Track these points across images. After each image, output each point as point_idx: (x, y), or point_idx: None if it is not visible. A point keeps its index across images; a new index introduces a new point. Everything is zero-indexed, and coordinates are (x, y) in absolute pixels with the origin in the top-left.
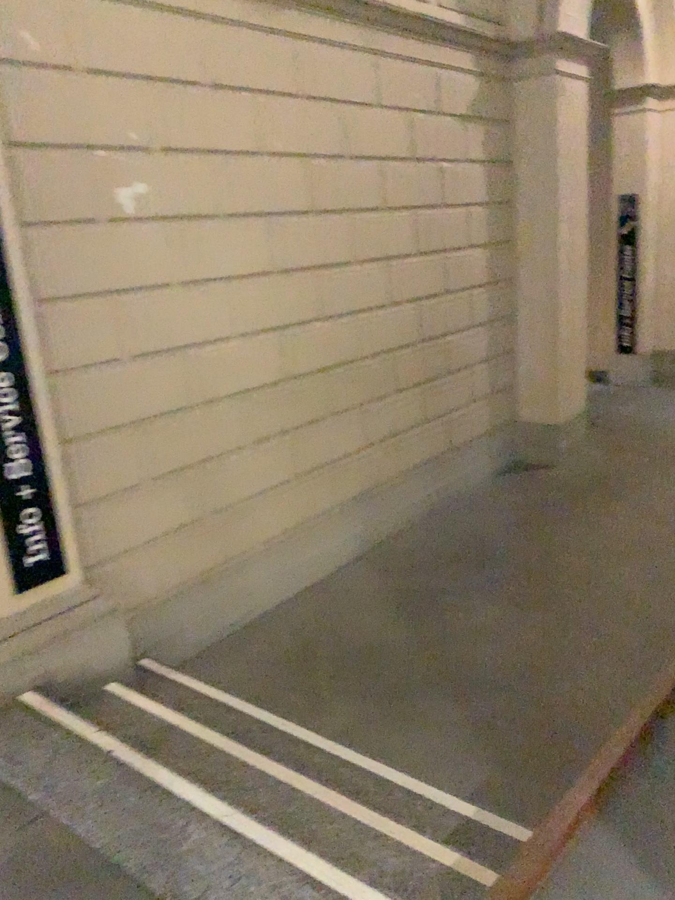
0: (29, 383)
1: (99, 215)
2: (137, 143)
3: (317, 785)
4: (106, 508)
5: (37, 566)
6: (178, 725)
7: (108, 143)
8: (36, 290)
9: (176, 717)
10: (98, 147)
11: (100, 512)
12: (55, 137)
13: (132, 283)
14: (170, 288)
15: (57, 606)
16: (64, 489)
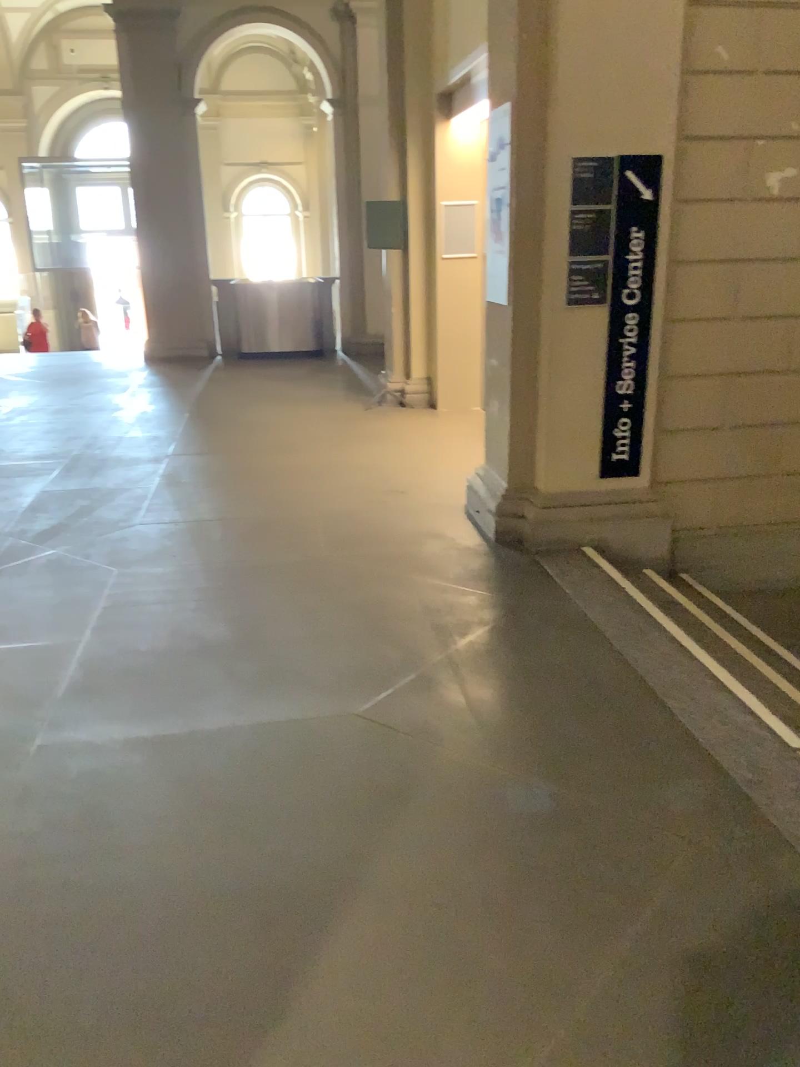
0: (648, 322)
1: (743, 193)
2: (795, 129)
3: (765, 664)
4: (684, 438)
5: (618, 462)
6: (682, 600)
7: (768, 130)
8: (674, 252)
9: (683, 597)
10: (758, 134)
11: (678, 440)
12: (721, 128)
13: (758, 252)
14: (794, 261)
15: (624, 495)
16: (655, 412)
